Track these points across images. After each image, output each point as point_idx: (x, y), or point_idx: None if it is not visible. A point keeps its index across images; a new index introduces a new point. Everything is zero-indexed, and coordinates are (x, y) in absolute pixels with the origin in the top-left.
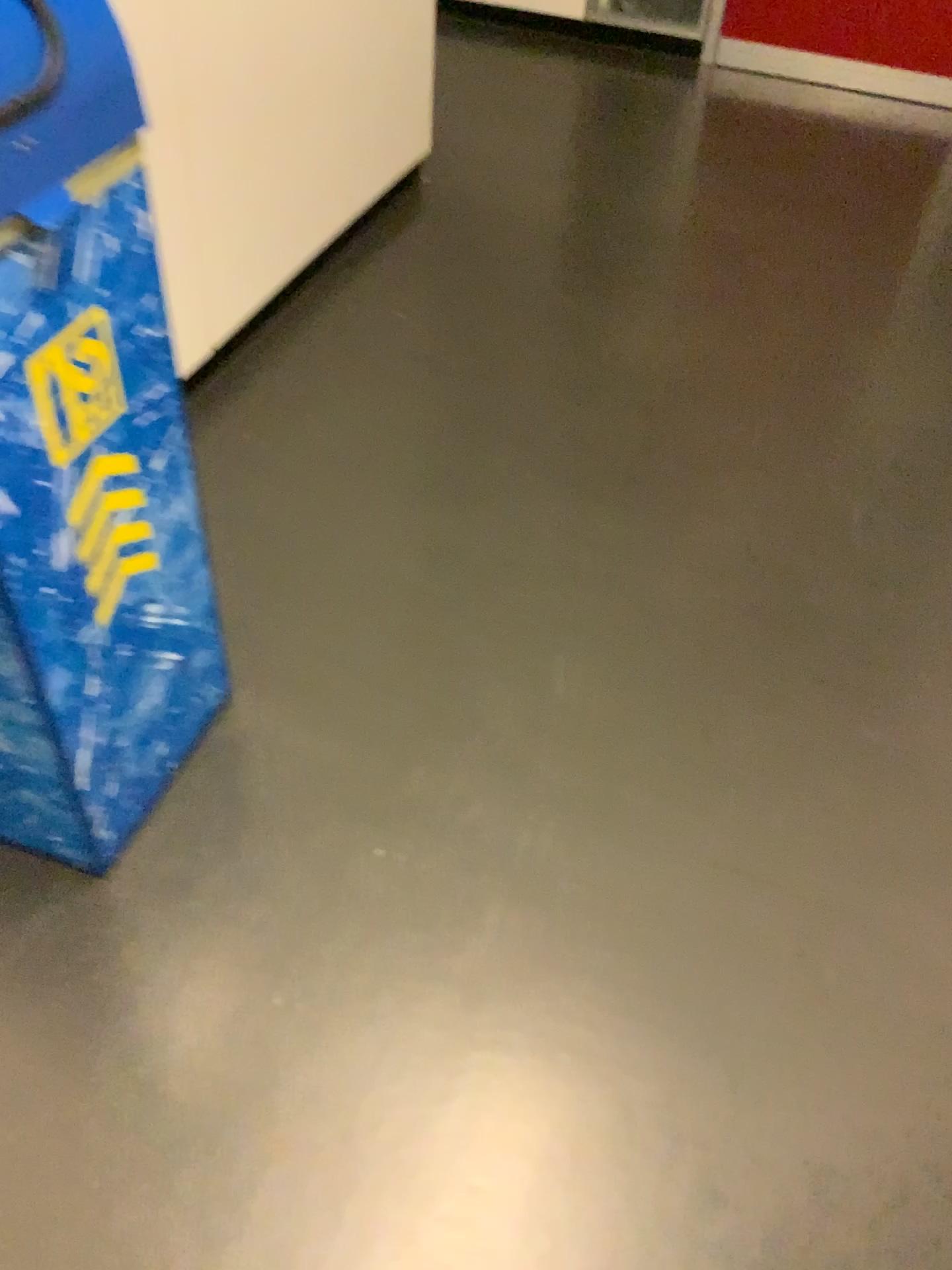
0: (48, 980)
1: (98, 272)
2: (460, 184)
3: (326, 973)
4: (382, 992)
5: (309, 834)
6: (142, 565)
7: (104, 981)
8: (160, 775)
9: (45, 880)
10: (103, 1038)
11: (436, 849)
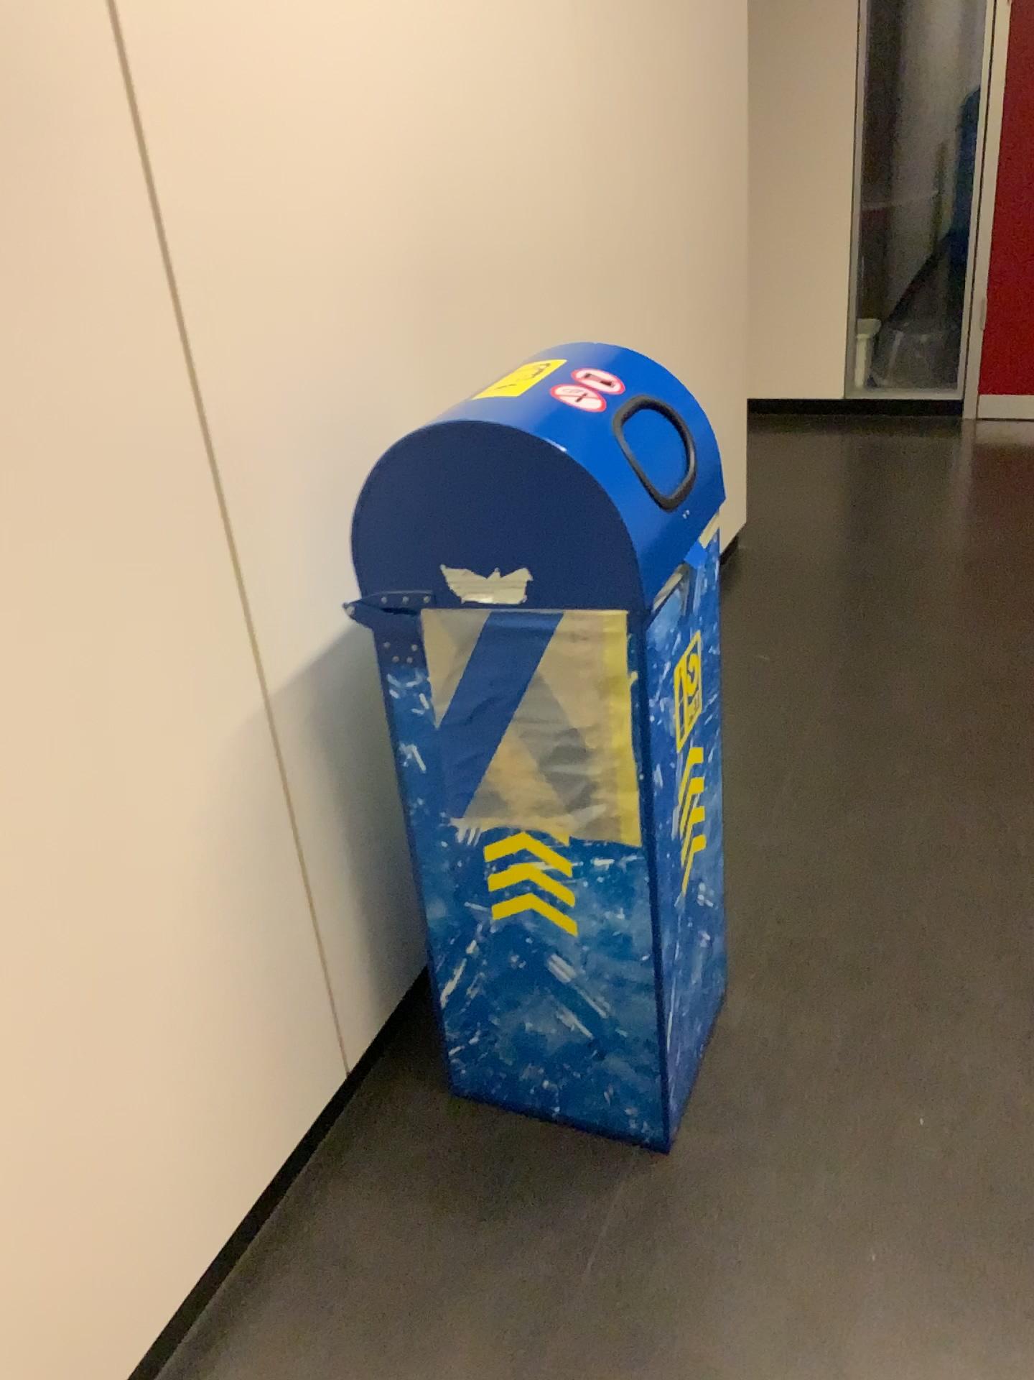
0: (643, 1245)
1: (702, 600)
2: (773, 543)
3: (907, 1231)
4: (969, 1248)
5: (842, 1106)
6: (701, 844)
7: (696, 1244)
8: (690, 1056)
9: (609, 1157)
10: (714, 1295)
11: (972, 1115)
